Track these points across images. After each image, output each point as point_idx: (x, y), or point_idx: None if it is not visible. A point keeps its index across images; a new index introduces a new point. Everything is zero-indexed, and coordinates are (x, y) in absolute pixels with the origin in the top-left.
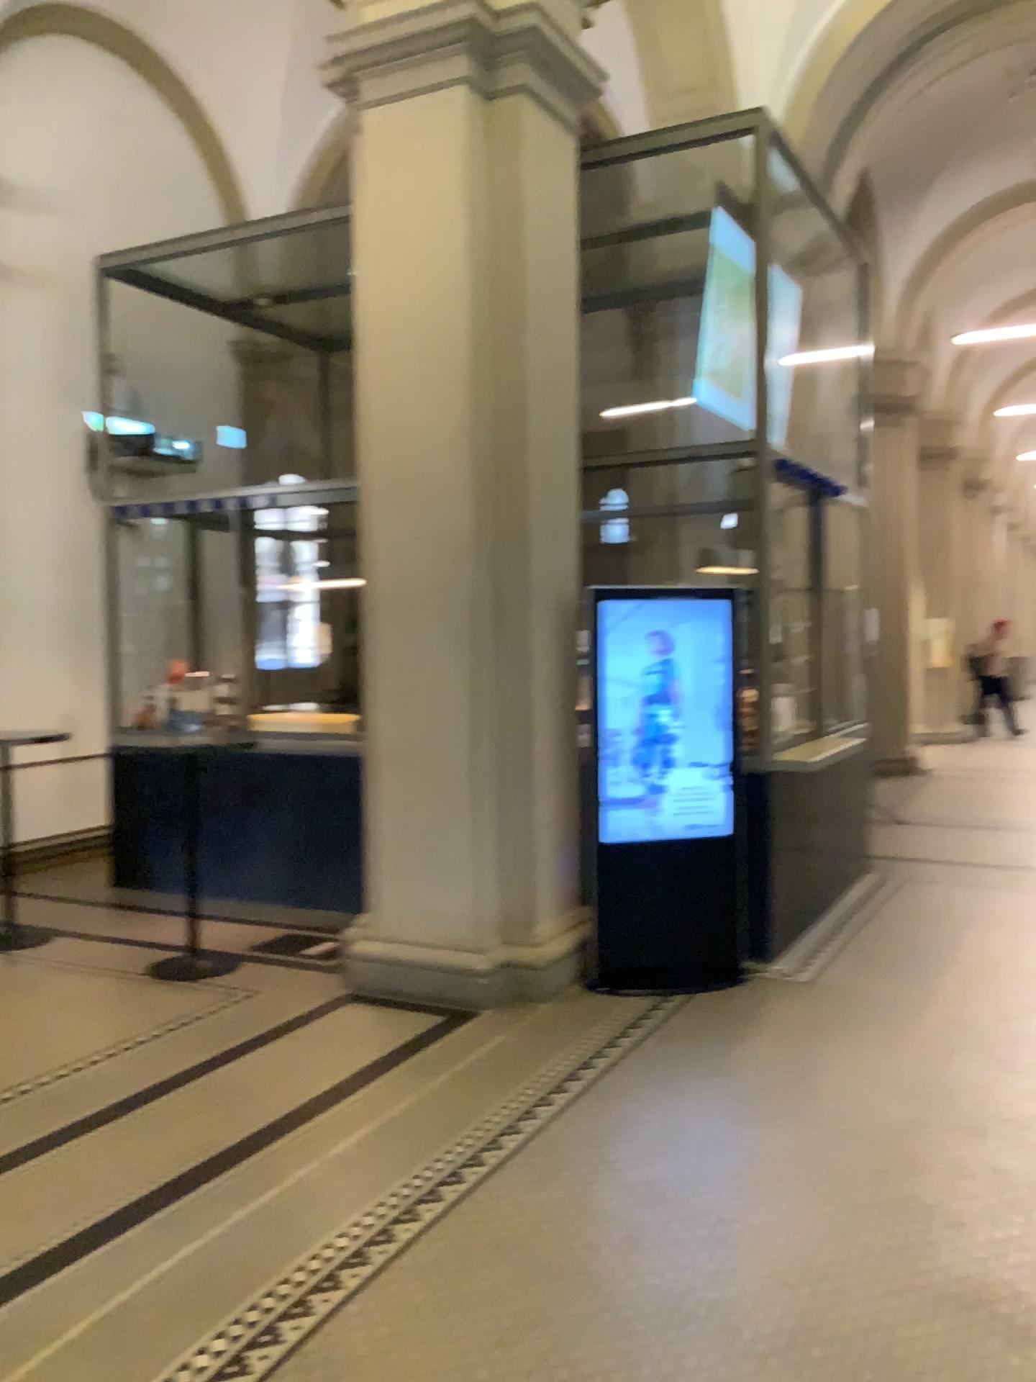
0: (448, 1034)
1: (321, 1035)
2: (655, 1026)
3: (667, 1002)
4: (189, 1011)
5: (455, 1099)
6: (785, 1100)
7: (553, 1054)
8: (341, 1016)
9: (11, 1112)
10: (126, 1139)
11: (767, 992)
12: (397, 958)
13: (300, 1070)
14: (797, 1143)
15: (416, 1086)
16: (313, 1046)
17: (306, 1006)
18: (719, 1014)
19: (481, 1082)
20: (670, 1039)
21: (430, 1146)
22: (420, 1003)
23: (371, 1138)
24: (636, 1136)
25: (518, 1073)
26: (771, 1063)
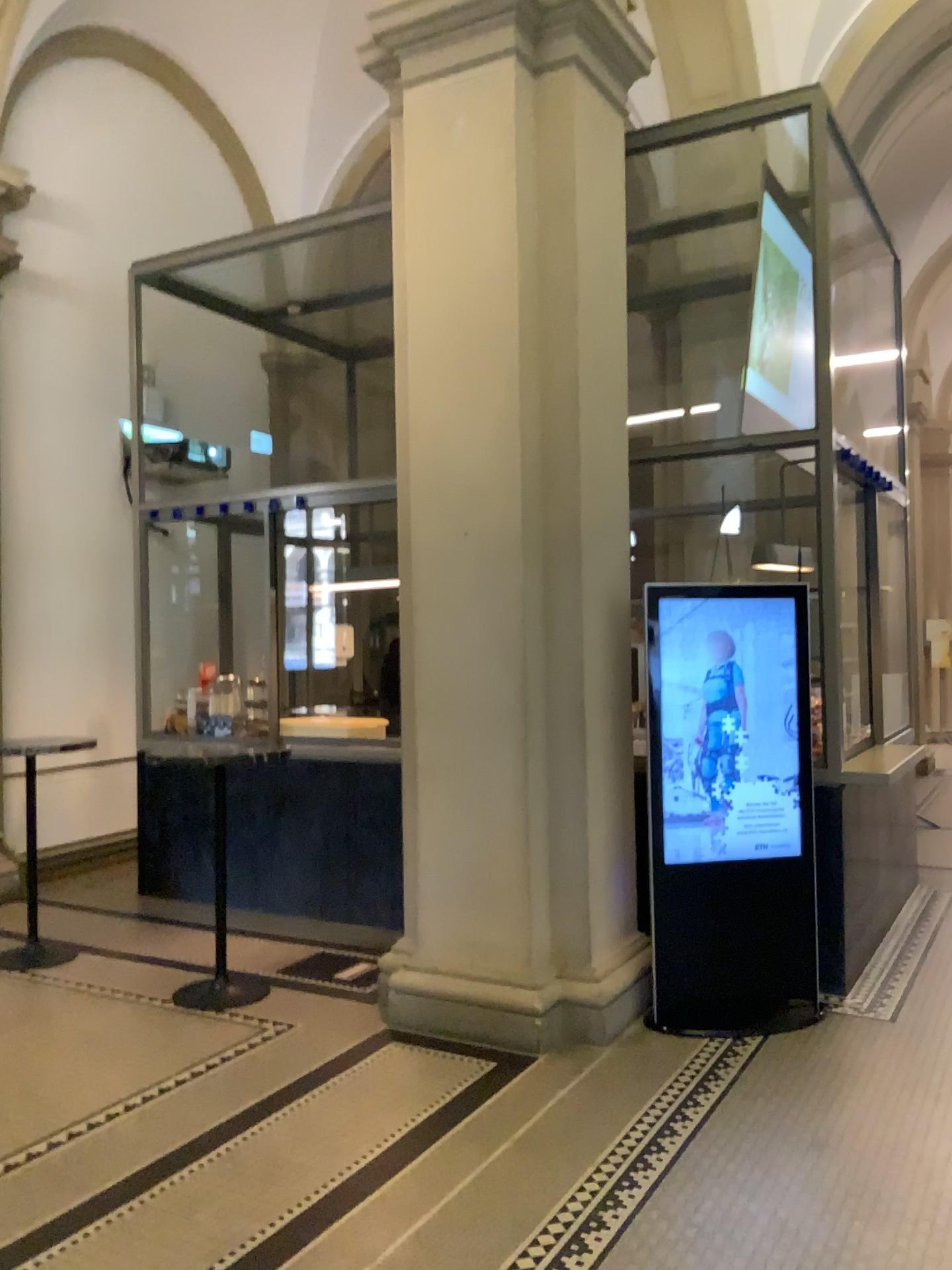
0: (505, 1085)
1: (363, 1084)
2: (737, 1077)
3: (743, 1045)
4: (217, 1051)
5: (524, 1176)
6: (912, 1183)
7: (628, 1115)
8: (383, 1061)
9: (15, 1188)
10: (146, 1230)
11: (852, 1033)
12: (441, 989)
13: (343, 1132)
14: (945, 1248)
15: (476, 1158)
16: (355, 1099)
17: (343, 1046)
18: (807, 1063)
19: (551, 1152)
20: (757, 1095)
21: (502, 1247)
22: (469, 1045)
23: (431, 1232)
24: (746, 1235)
25: (592, 1140)
26: (881, 1129)
